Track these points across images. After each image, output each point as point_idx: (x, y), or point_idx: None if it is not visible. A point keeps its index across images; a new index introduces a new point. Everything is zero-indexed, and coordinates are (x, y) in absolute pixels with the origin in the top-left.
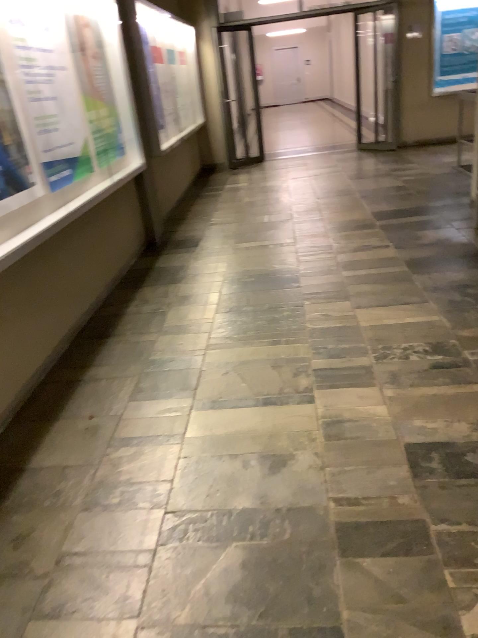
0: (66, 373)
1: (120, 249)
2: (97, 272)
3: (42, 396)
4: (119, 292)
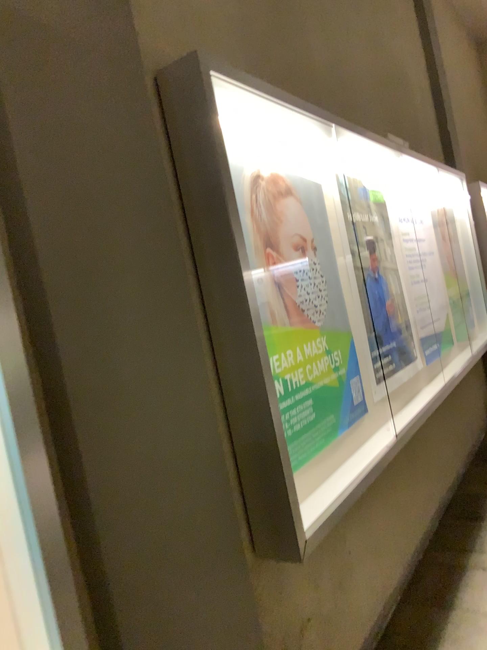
0: (443, 556)
1: (475, 424)
2: (458, 447)
3: (425, 578)
4: (478, 470)
